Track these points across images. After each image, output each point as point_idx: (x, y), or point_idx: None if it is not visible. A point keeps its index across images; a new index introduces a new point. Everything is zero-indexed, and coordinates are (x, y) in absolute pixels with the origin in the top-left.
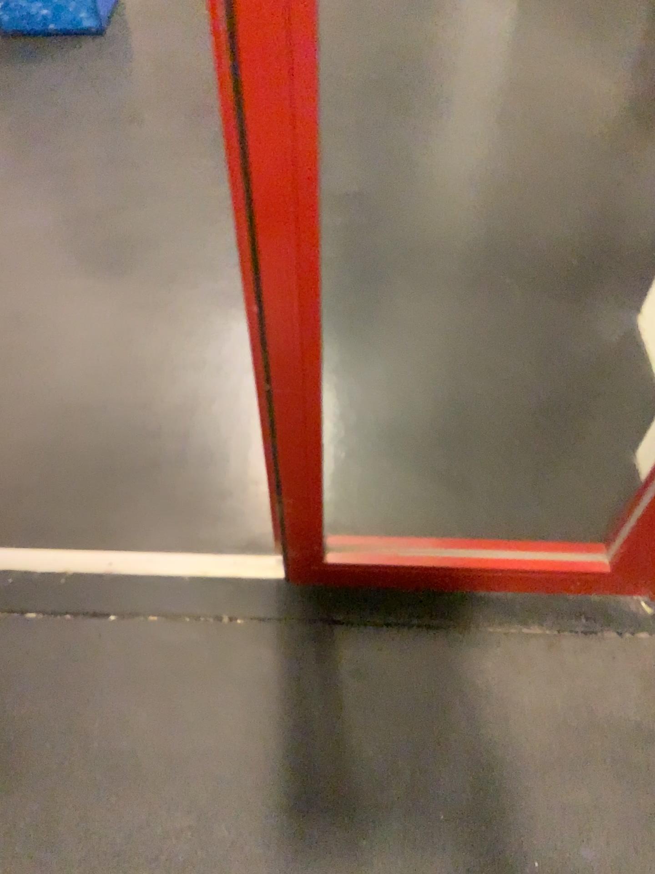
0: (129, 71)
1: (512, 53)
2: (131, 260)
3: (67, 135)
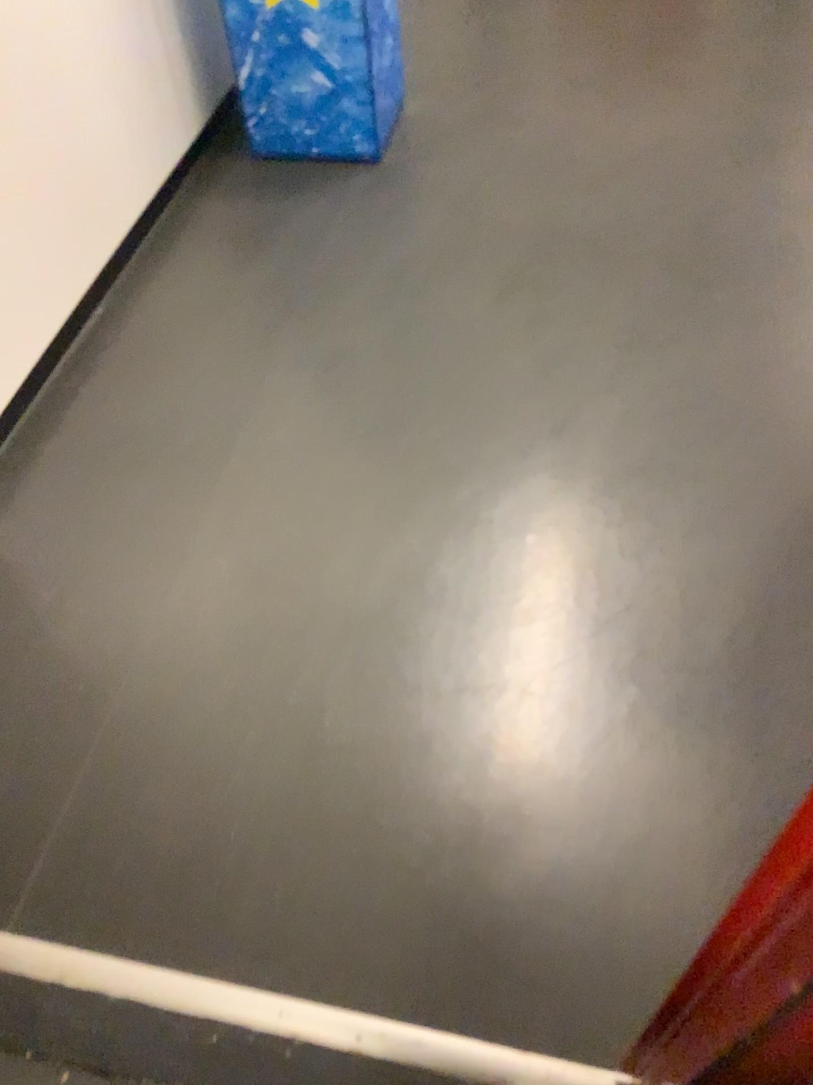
0: (409, 217)
1: None
2: (408, 508)
3: (328, 307)
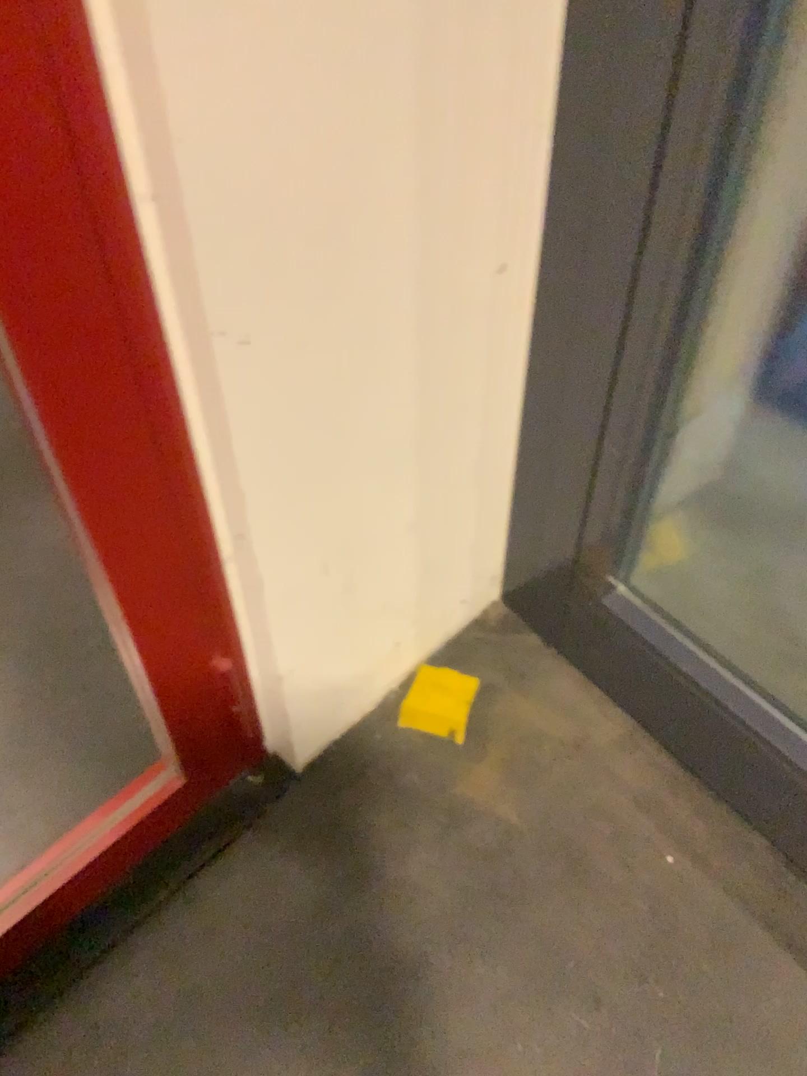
0: None
1: None
2: None
3: None
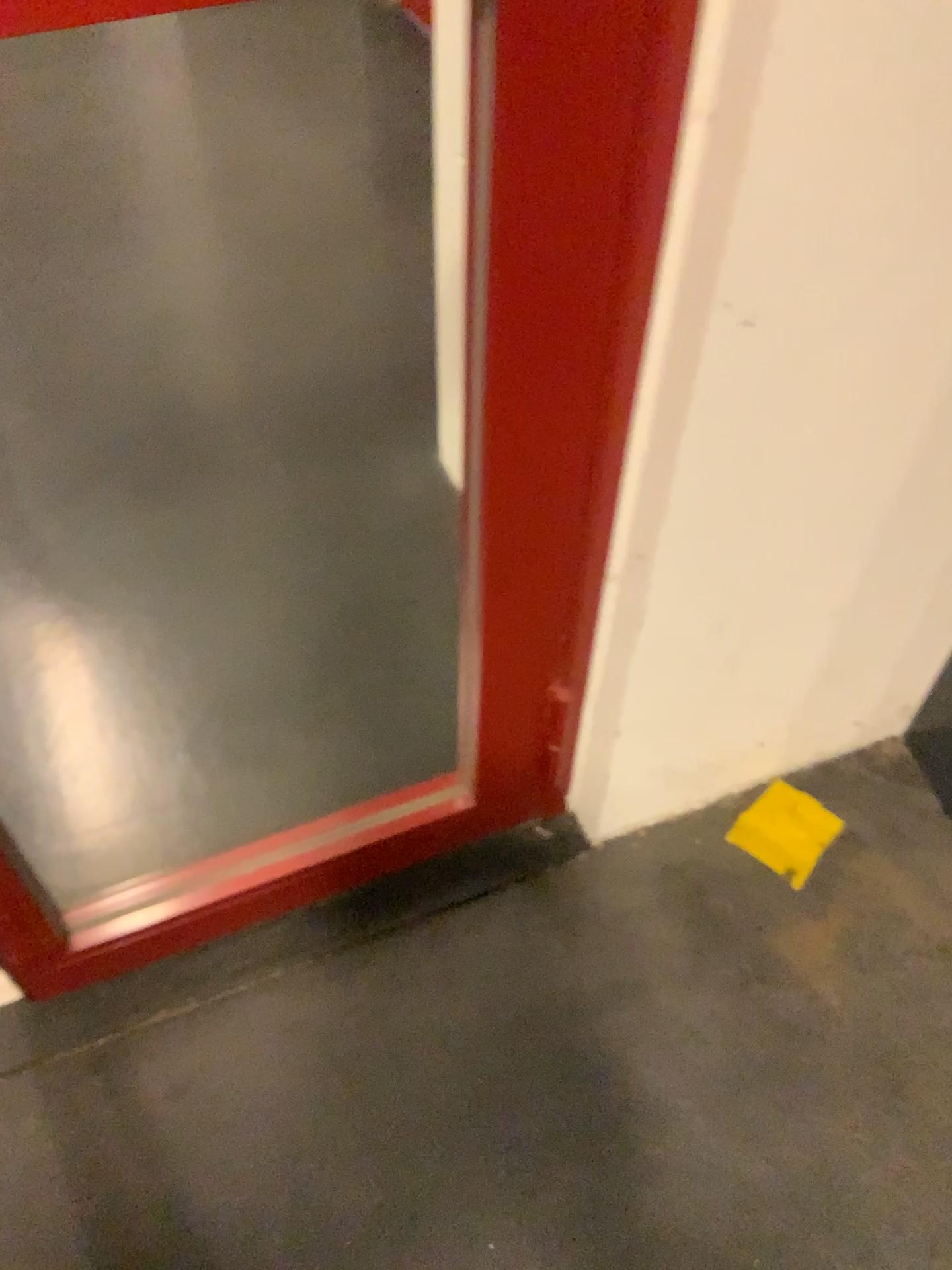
0: None
1: (210, 131)
2: None
3: None
